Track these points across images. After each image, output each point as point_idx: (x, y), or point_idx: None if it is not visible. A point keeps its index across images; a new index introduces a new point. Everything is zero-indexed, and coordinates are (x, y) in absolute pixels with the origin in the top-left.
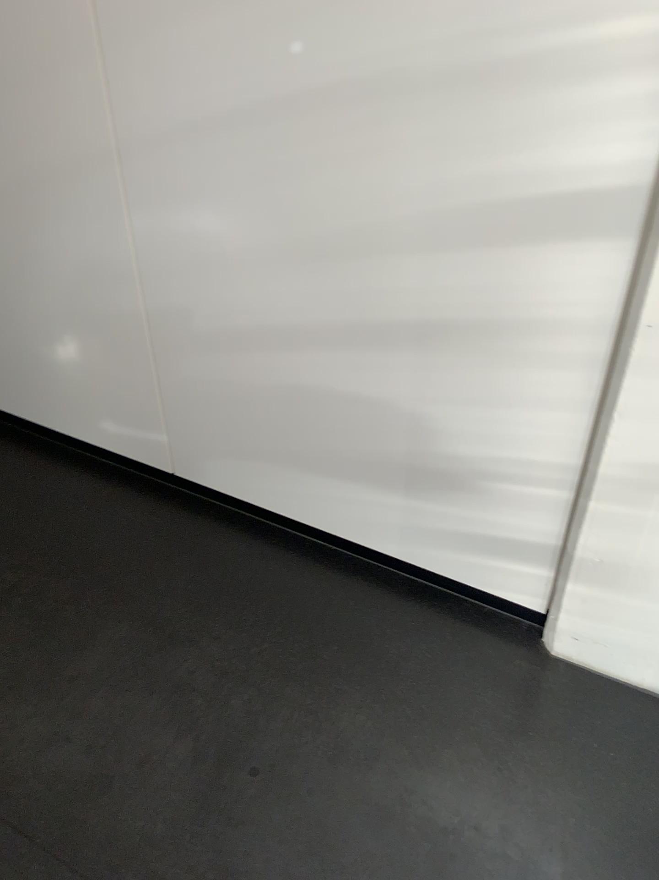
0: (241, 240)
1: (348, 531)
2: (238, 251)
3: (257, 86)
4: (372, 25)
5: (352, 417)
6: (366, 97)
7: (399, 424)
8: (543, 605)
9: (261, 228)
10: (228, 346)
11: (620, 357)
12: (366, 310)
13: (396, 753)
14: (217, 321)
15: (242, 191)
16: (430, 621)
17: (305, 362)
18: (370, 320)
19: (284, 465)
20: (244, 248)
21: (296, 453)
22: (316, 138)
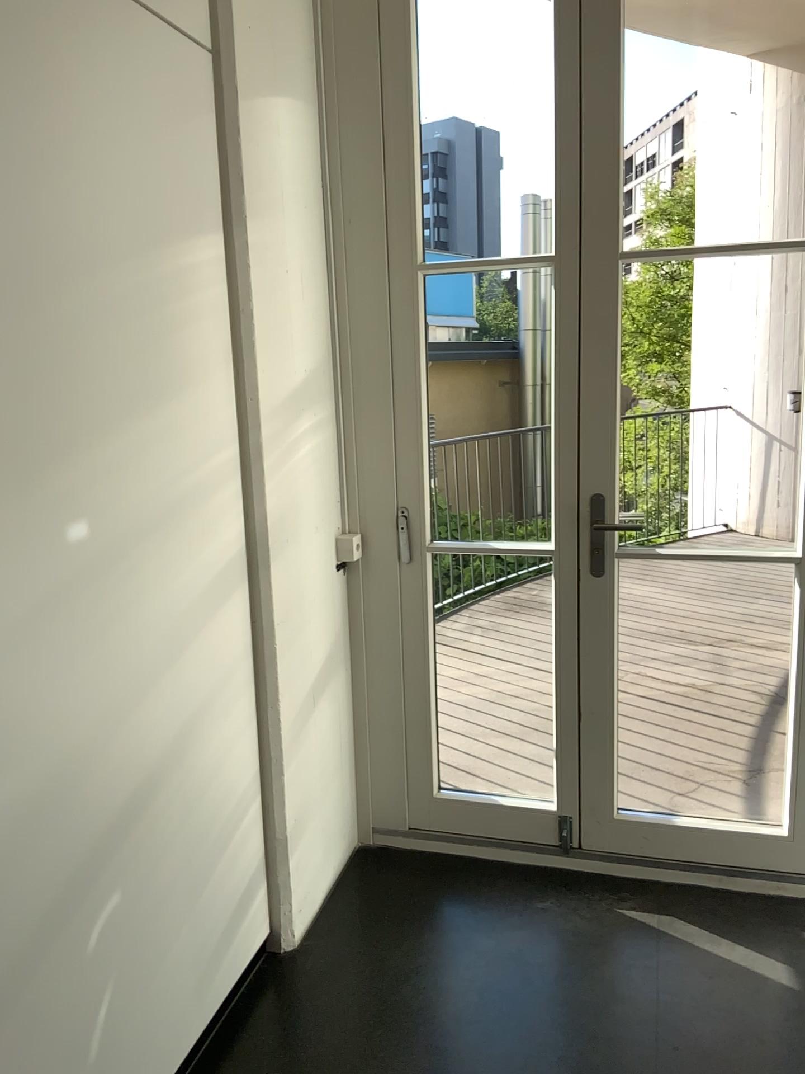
0: (39, 781)
1: (166, 1065)
2: (36, 800)
3: (48, 576)
4: (125, 485)
5: (152, 900)
6: (129, 547)
7: (182, 857)
8: (271, 919)
9: (60, 744)
10: (30, 963)
11: (267, 656)
12: (148, 757)
13: (429, 1027)
14: (15, 940)
15: (38, 712)
16: (268, 1023)
17: (110, 880)
18: (151, 765)
19: (104, 1070)
20: (43, 788)
21: (115, 1029)
22: (99, 604)
